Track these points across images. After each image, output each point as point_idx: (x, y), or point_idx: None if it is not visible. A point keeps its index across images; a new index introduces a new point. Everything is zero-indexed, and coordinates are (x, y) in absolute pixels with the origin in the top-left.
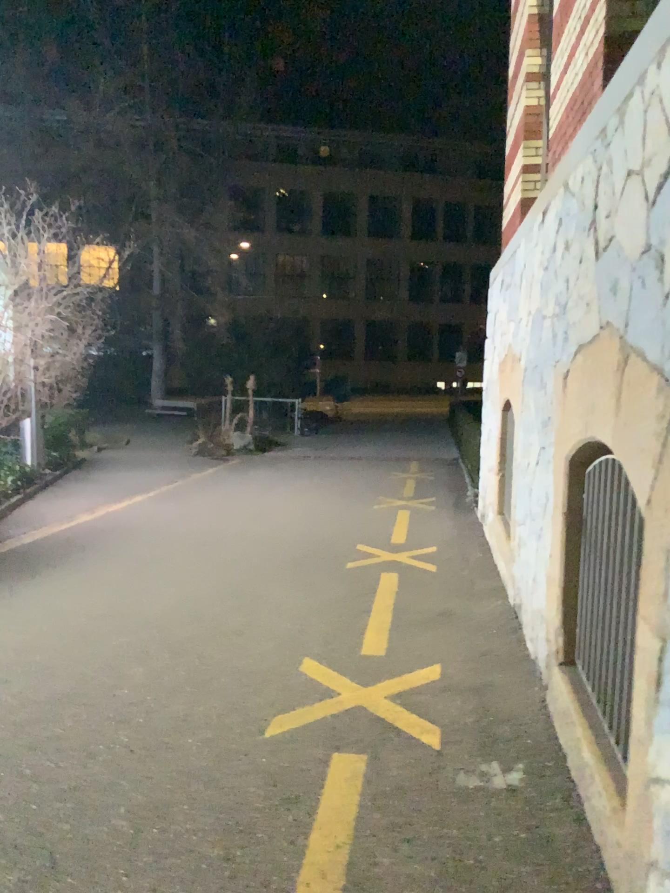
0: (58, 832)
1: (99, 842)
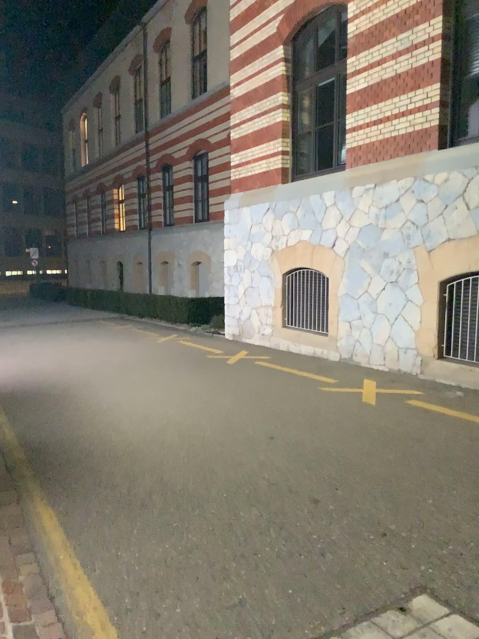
0: (395, 434)
1: (411, 431)
